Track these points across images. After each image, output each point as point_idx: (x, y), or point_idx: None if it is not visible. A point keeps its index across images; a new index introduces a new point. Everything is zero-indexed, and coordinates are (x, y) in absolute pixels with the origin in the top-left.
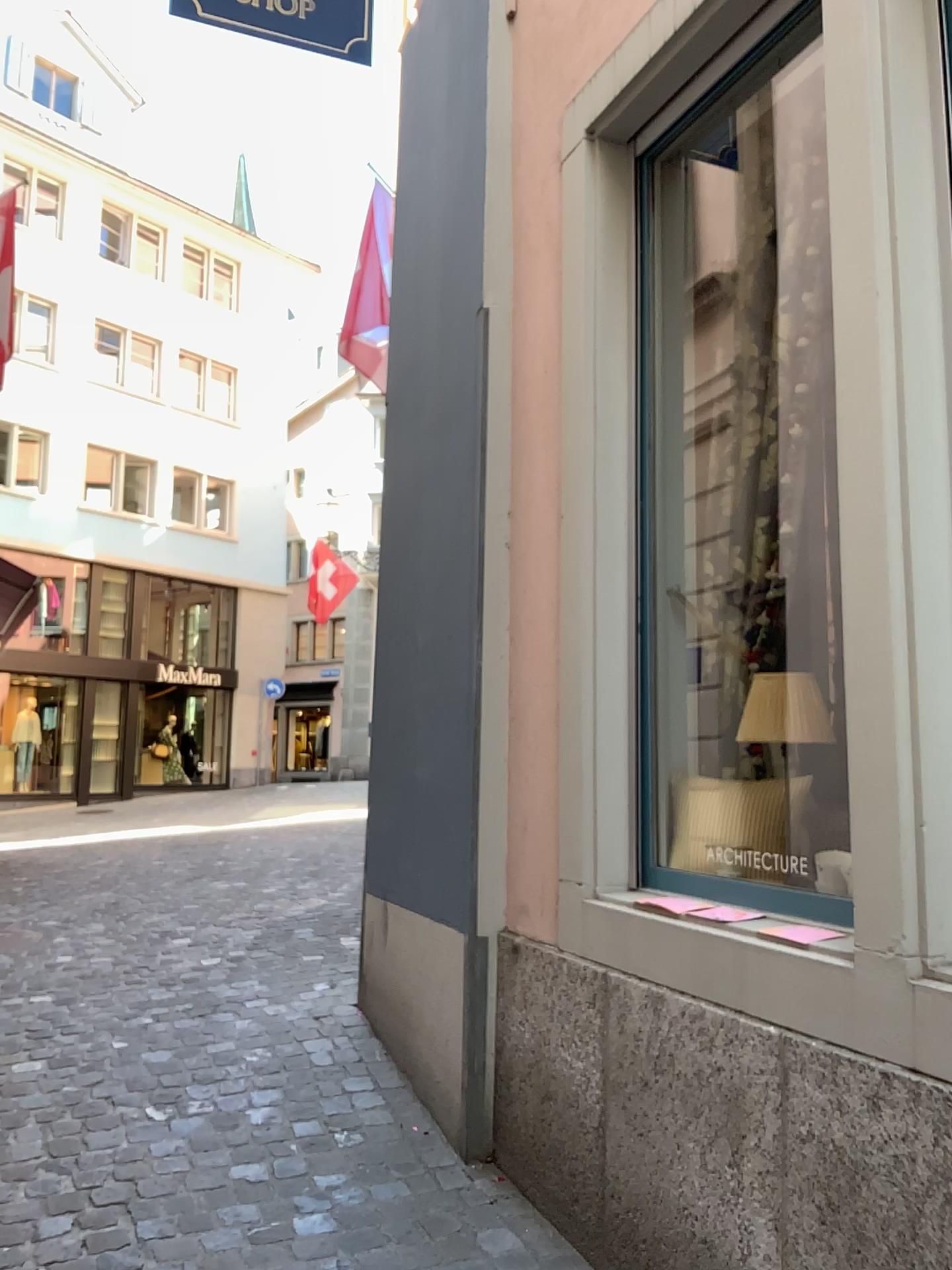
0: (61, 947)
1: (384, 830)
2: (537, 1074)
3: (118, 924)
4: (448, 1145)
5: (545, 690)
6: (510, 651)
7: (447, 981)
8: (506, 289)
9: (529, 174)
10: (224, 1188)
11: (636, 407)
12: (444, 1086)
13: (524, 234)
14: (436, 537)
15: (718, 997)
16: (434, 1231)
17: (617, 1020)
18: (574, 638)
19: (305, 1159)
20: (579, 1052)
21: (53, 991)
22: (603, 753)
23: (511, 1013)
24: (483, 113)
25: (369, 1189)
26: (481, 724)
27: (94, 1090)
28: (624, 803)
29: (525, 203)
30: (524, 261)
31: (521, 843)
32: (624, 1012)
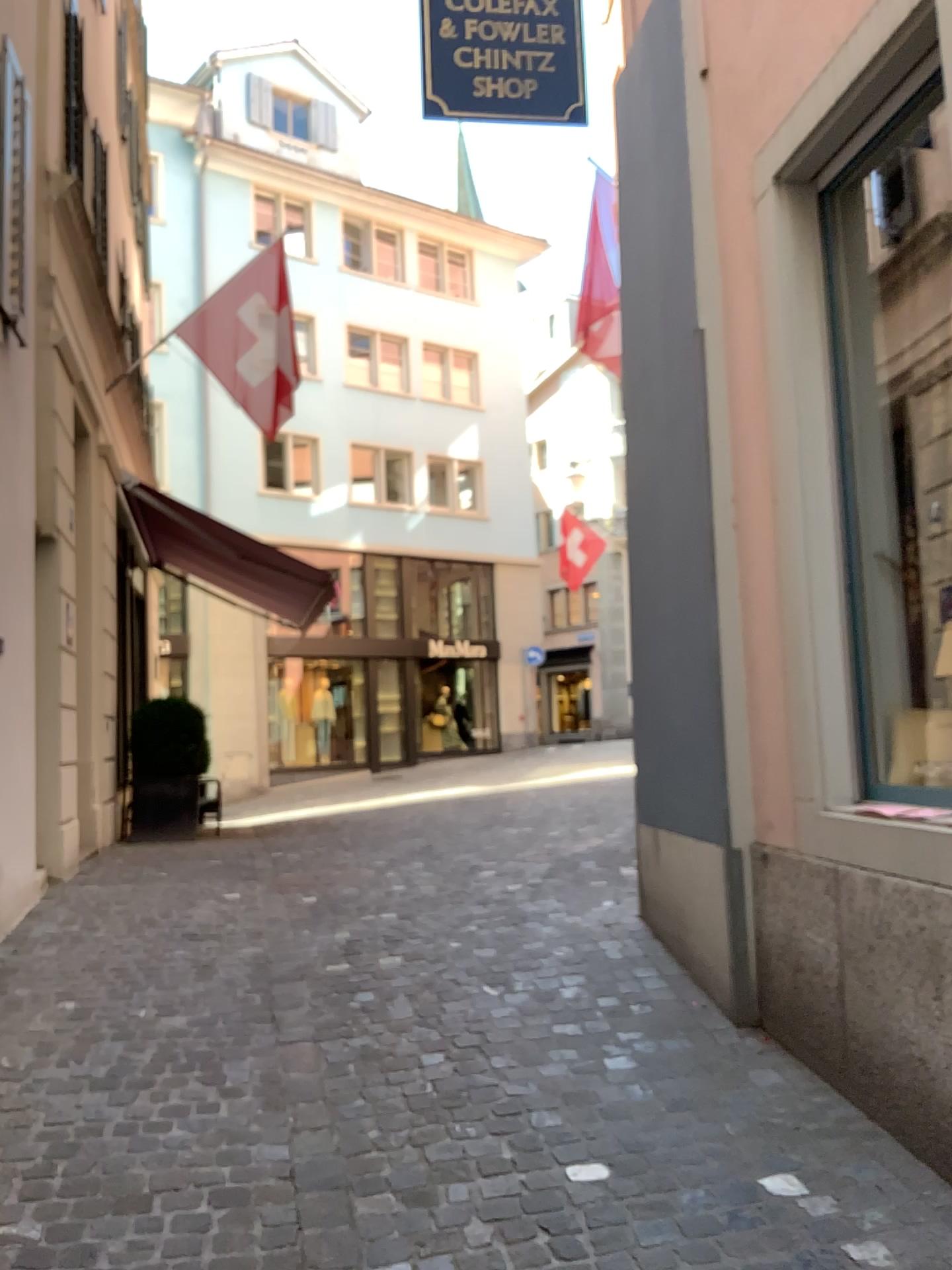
0: (395, 878)
1: (651, 769)
2: (789, 952)
3: (436, 860)
4: (722, 1014)
5: (774, 645)
6: (743, 615)
7: (712, 887)
8: (716, 313)
9: (729, 213)
10: (549, 1038)
11: (832, 405)
12: (716, 971)
13: (728, 265)
14: (675, 523)
15: (920, 875)
16: (713, 1068)
17: (846, 901)
18: (794, 601)
19: (609, 1022)
20: (820, 931)
21: (396, 909)
22: (824, 693)
23: (765, 907)
24: (686, 161)
25: (660, 1042)
26: (723, 676)
27: (441, 976)
28: (845, 732)
29: (727, 238)
30: (730, 288)
31: (763, 770)
32: (851, 895)
